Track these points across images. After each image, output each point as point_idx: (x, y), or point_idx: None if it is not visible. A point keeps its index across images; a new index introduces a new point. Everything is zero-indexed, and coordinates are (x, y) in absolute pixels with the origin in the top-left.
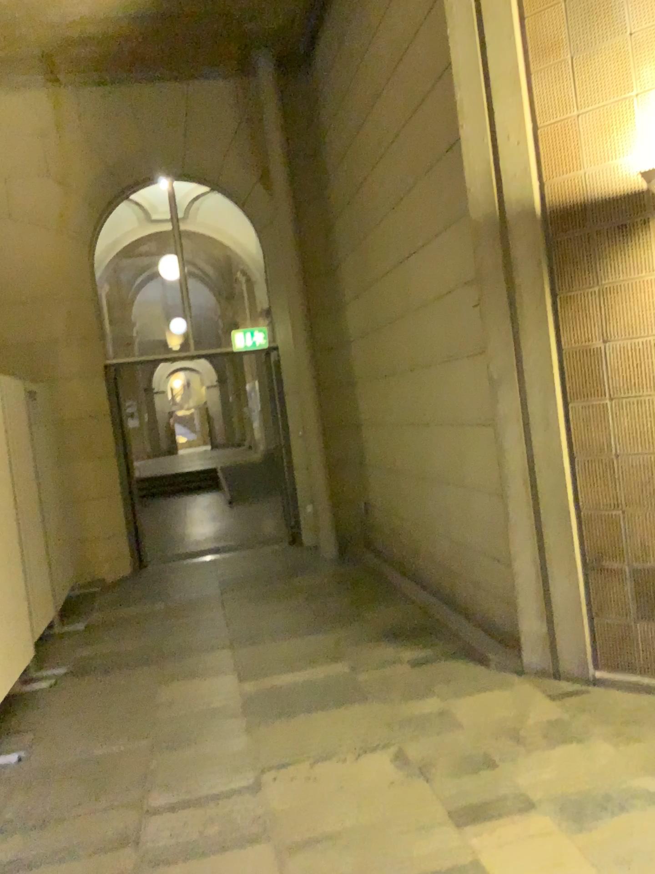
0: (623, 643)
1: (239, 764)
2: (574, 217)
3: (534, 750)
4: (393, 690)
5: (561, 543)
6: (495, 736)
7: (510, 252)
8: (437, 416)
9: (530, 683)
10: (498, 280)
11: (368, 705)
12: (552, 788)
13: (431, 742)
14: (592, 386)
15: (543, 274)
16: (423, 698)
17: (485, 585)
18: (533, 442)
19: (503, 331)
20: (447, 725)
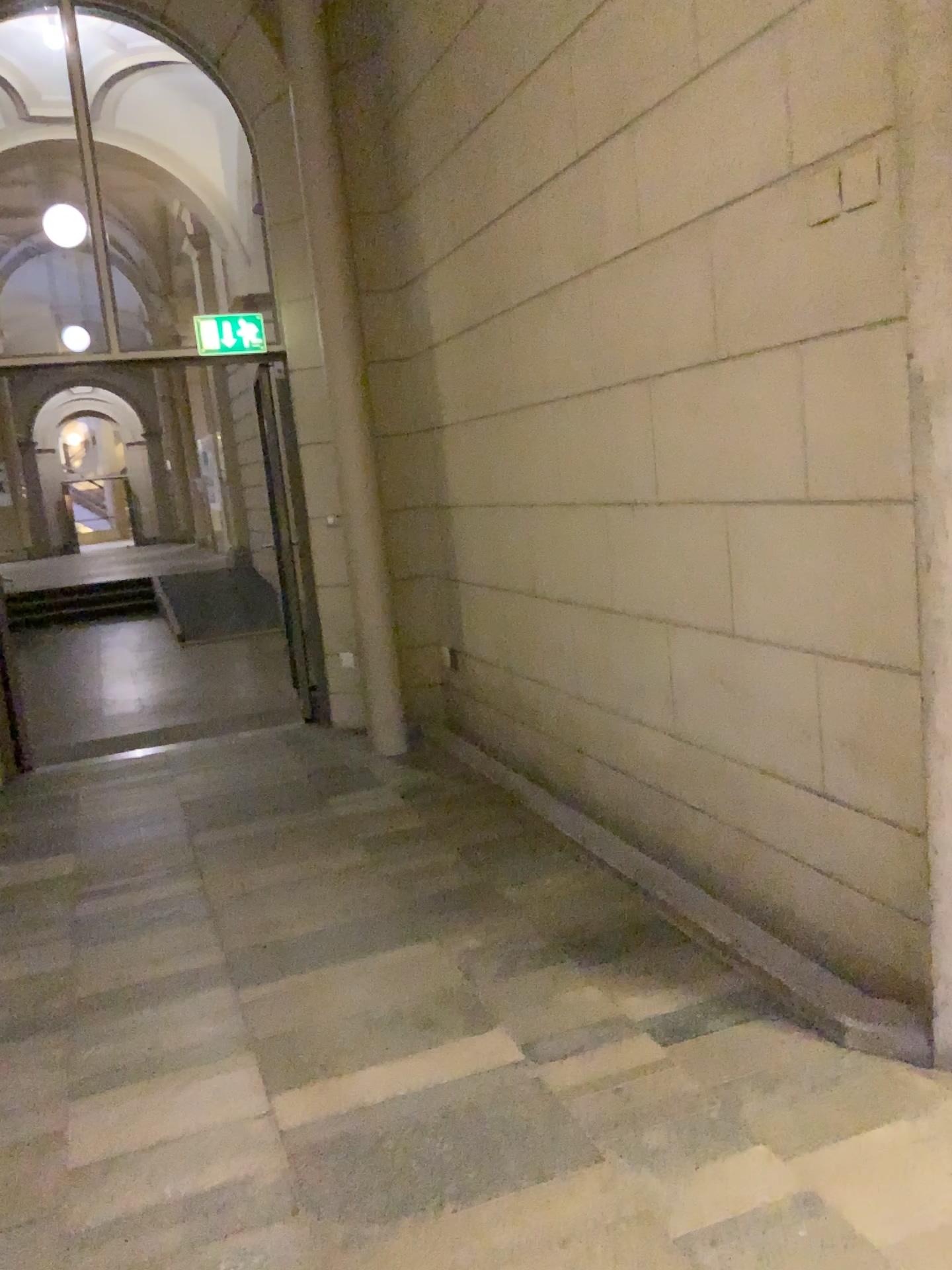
0: None
1: None
2: None
3: None
4: (654, 1121)
5: None
6: None
7: None
8: (666, 486)
9: None
10: None
11: (610, 1173)
12: None
13: None
14: None
15: None
16: (736, 1149)
17: (782, 842)
18: None
19: None
20: (845, 1253)
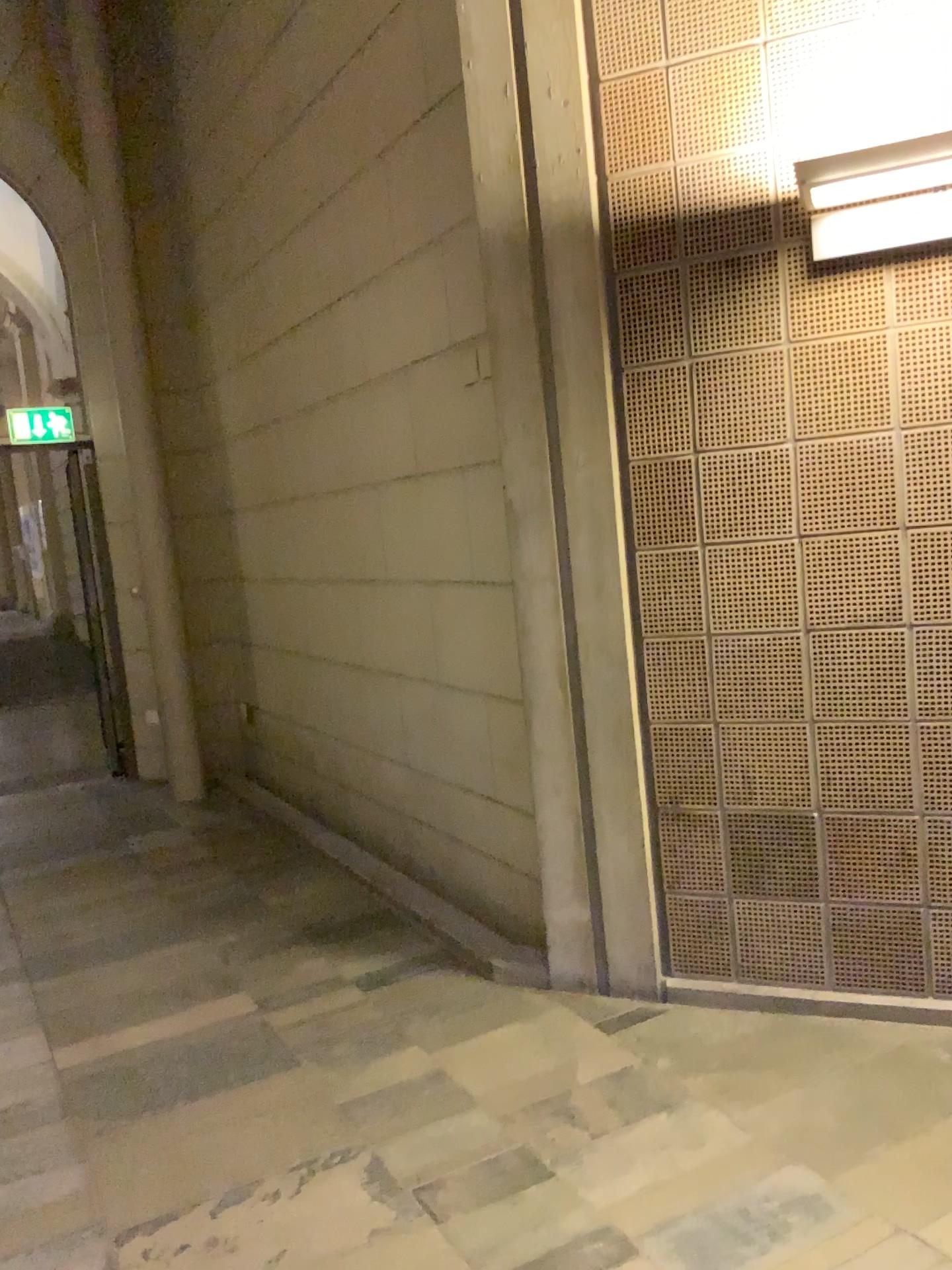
0: (712, 932)
1: (66, 1231)
2: (661, 240)
3: (603, 1135)
4: (340, 1039)
5: (621, 777)
6: (533, 1114)
7: (551, 291)
8: (390, 566)
9: (566, 1006)
10: (529, 337)
11: (300, 1072)
12: (654, 1209)
13: (428, 1139)
14: (679, 522)
15: (606, 331)
16: (395, 1051)
17: (471, 842)
18: (581, 613)
19: (536, 424)
20: (447, 1100)
